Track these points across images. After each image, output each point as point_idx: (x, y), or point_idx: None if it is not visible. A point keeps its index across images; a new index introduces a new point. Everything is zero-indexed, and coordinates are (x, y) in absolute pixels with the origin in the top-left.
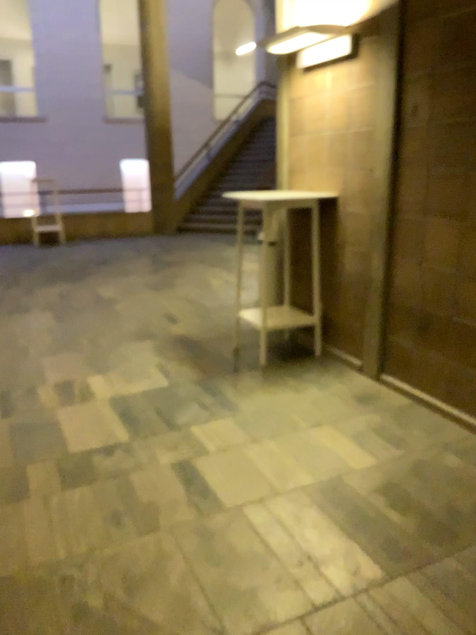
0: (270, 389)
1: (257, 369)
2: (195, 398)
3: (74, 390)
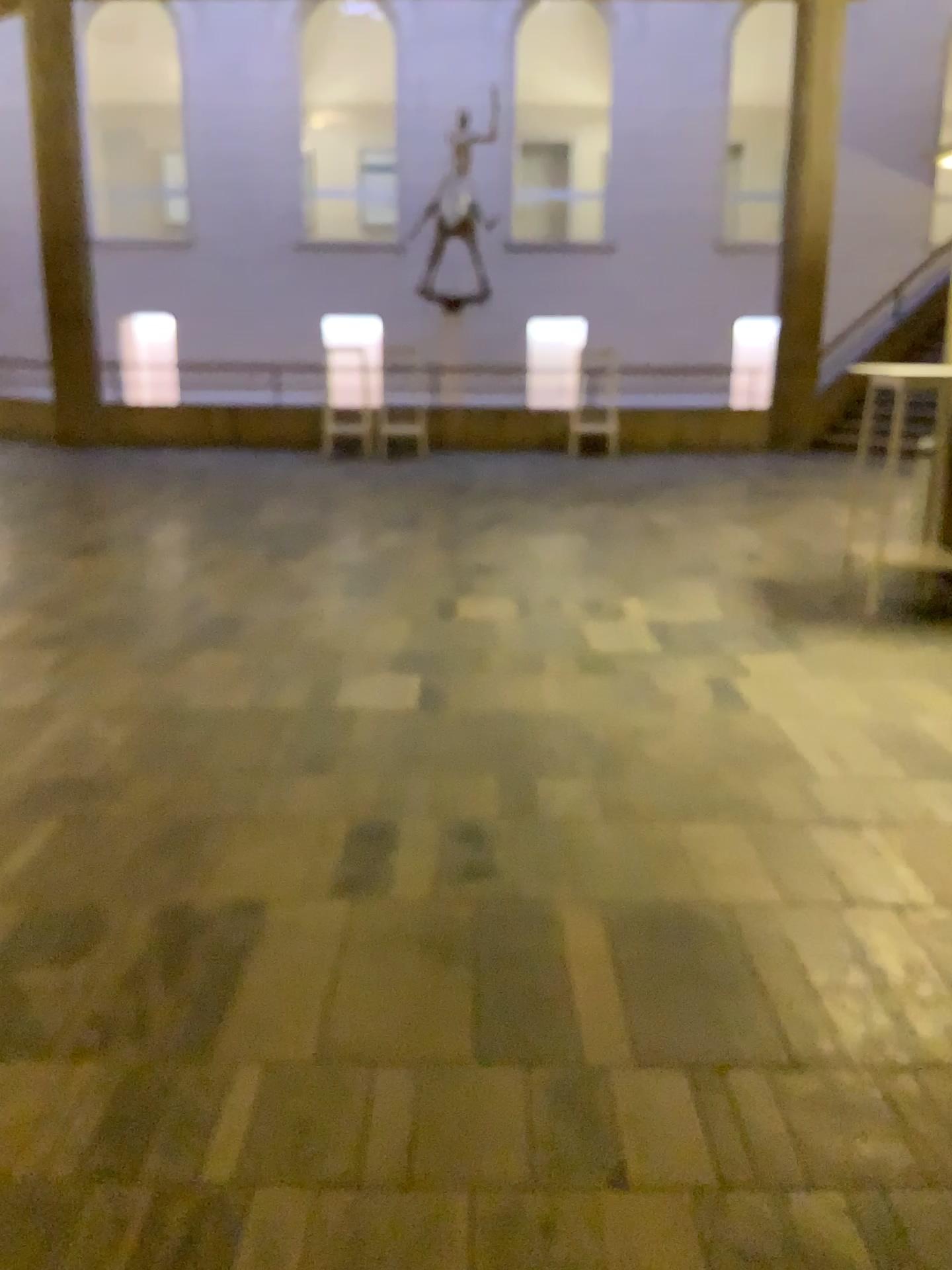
0: (862, 637)
1: (855, 618)
2: (754, 630)
3: (602, 604)
